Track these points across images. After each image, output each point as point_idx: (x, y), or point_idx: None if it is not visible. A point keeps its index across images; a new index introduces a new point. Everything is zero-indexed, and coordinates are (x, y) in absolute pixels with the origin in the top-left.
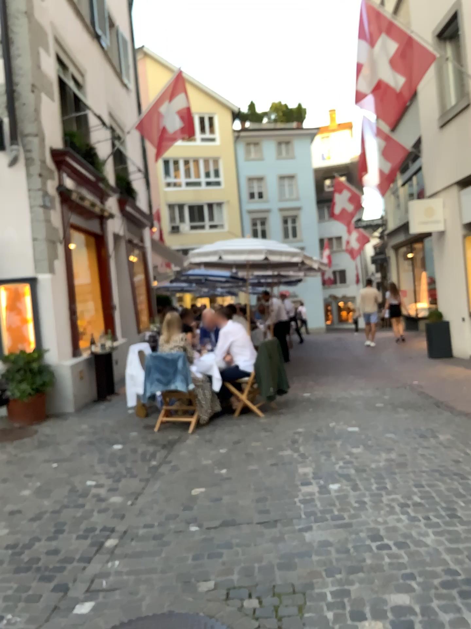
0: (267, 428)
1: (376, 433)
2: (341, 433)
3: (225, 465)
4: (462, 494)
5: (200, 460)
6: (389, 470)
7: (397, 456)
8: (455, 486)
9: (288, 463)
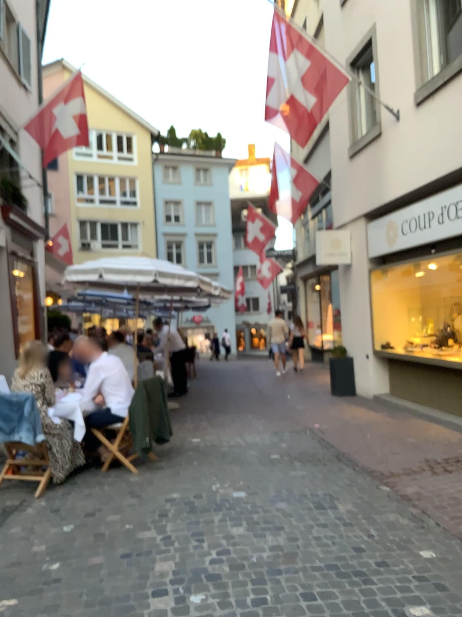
0: (133, 492)
1: (263, 503)
2: (221, 502)
3: (57, 557)
4: (363, 615)
5: (28, 546)
6: (271, 570)
7: (284, 542)
8: (355, 599)
9: (143, 555)
